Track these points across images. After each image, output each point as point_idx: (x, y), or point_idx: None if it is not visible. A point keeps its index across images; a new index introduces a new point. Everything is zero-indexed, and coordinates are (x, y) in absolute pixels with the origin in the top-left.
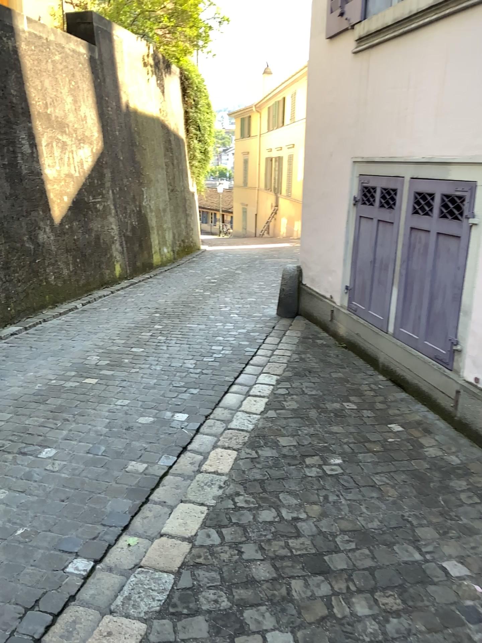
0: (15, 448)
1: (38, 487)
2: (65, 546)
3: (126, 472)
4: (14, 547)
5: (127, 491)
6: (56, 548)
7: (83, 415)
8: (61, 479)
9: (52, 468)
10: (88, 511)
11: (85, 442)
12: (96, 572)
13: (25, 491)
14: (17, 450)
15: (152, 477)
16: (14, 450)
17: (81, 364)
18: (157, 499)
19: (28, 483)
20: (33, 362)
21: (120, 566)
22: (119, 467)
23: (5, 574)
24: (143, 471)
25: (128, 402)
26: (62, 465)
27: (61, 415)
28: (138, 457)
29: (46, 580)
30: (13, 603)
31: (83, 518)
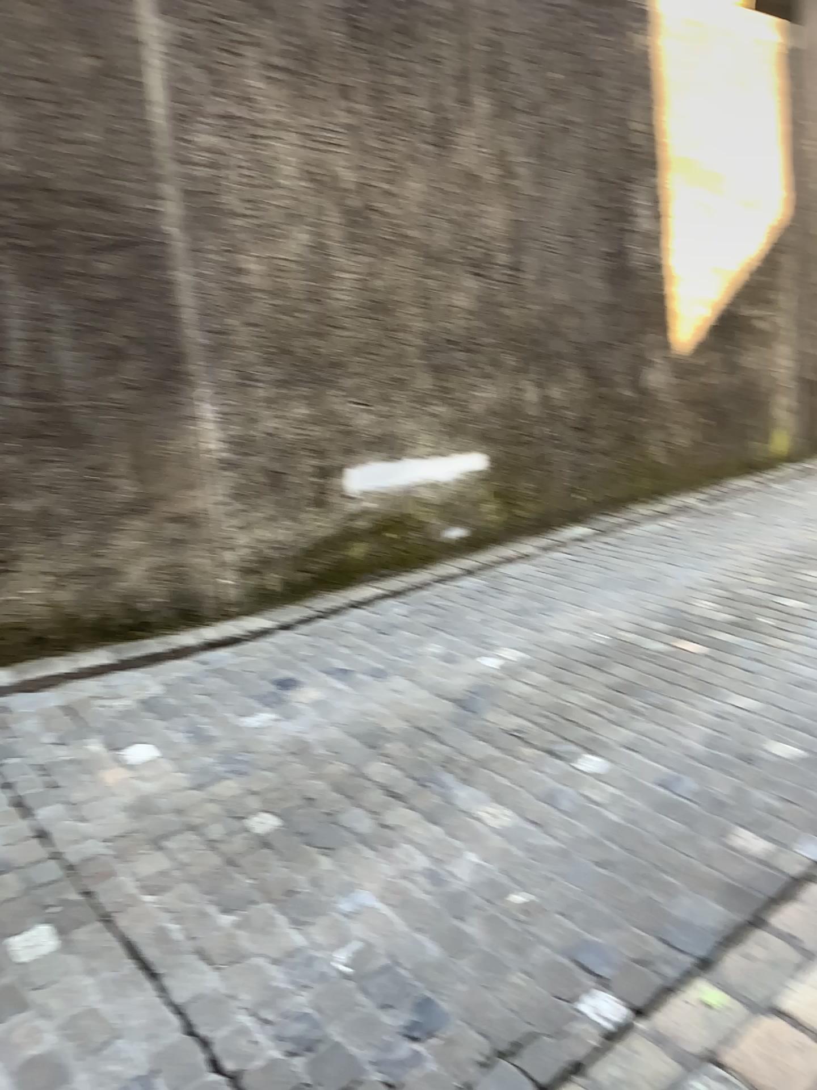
0: (545, 741)
1: (564, 826)
2: (585, 959)
3: (730, 851)
4: (502, 924)
5: (724, 892)
6: (568, 957)
7: (670, 712)
8: (606, 823)
9: (596, 798)
10: (640, 904)
11: (663, 765)
12: (629, 1038)
13: (542, 825)
14: (546, 747)
15: (781, 879)
16: (541, 745)
17: (687, 612)
18: (782, 931)
19: (549, 812)
20: (607, 594)
21: (676, 1047)
22: (717, 833)
23: (477, 970)
24: (764, 858)
25: (762, 705)
26: (614, 797)
27: (632, 702)
28: (760, 826)
29: (538, 1014)
30: (476, 1031)
31: (628, 916)
